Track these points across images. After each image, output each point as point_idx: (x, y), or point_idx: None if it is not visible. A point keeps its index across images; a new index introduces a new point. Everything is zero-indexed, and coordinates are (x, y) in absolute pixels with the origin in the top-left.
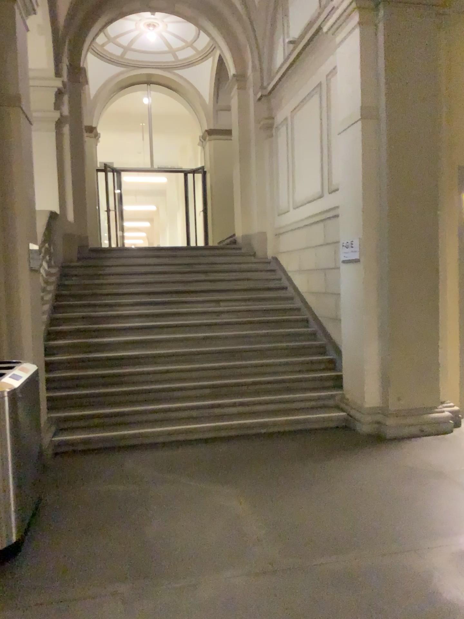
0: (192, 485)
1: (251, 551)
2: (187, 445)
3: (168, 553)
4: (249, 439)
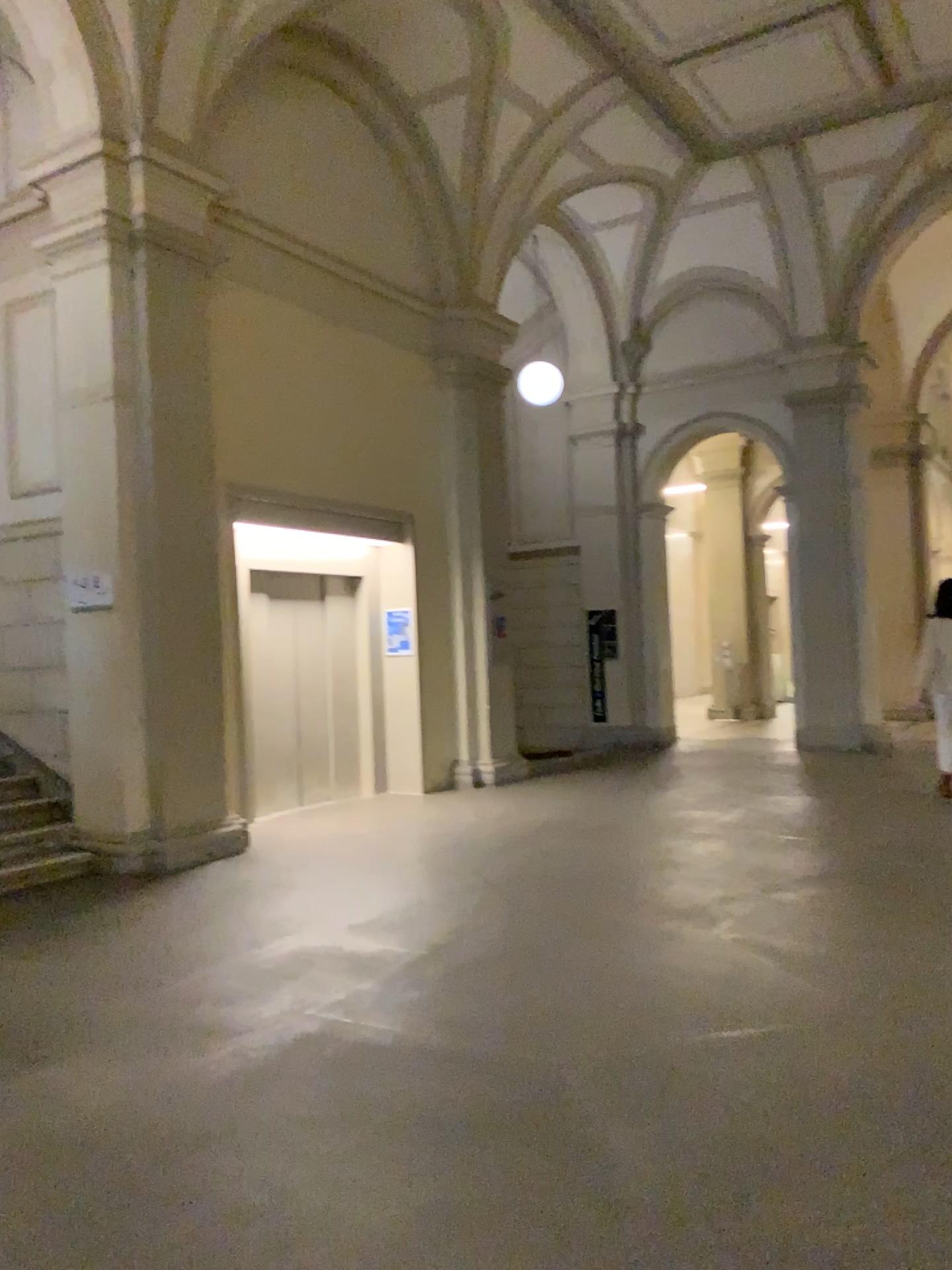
0: None
1: (122, 983)
2: None
3: (7, 1015)
4: None
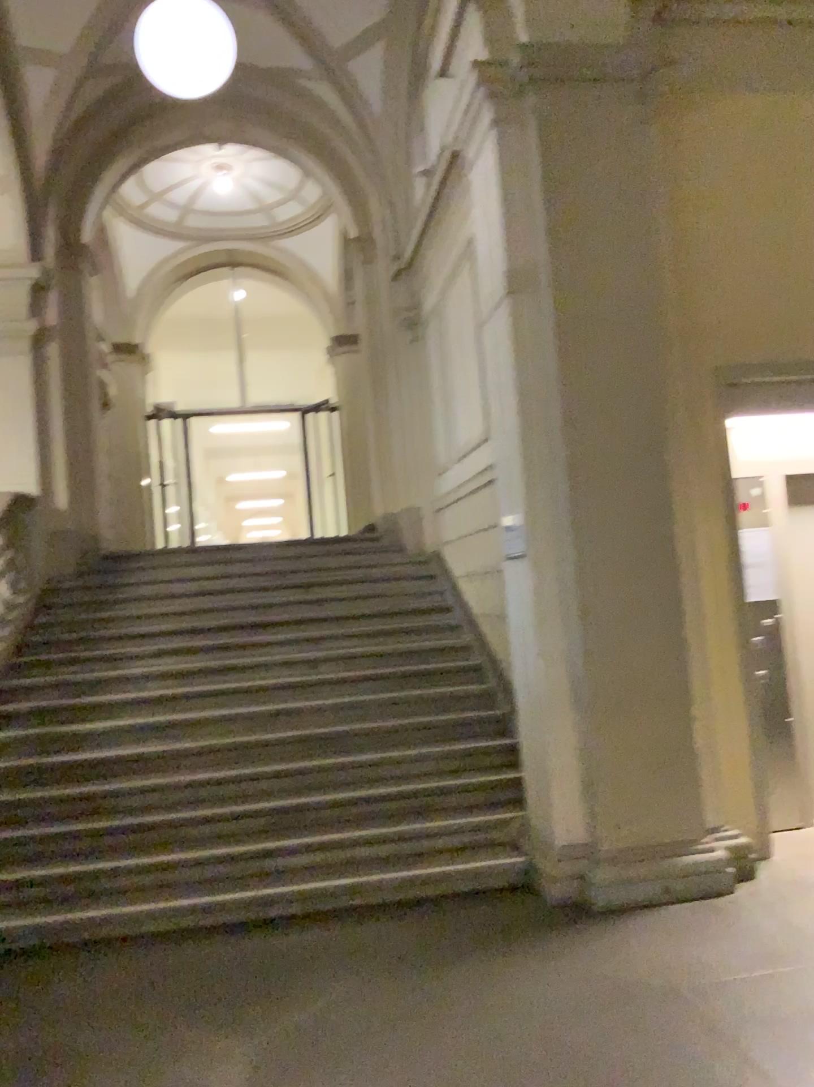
0: (155, 1036)
1: None
2: (193, 939)
3: None
4: (323, 922)
